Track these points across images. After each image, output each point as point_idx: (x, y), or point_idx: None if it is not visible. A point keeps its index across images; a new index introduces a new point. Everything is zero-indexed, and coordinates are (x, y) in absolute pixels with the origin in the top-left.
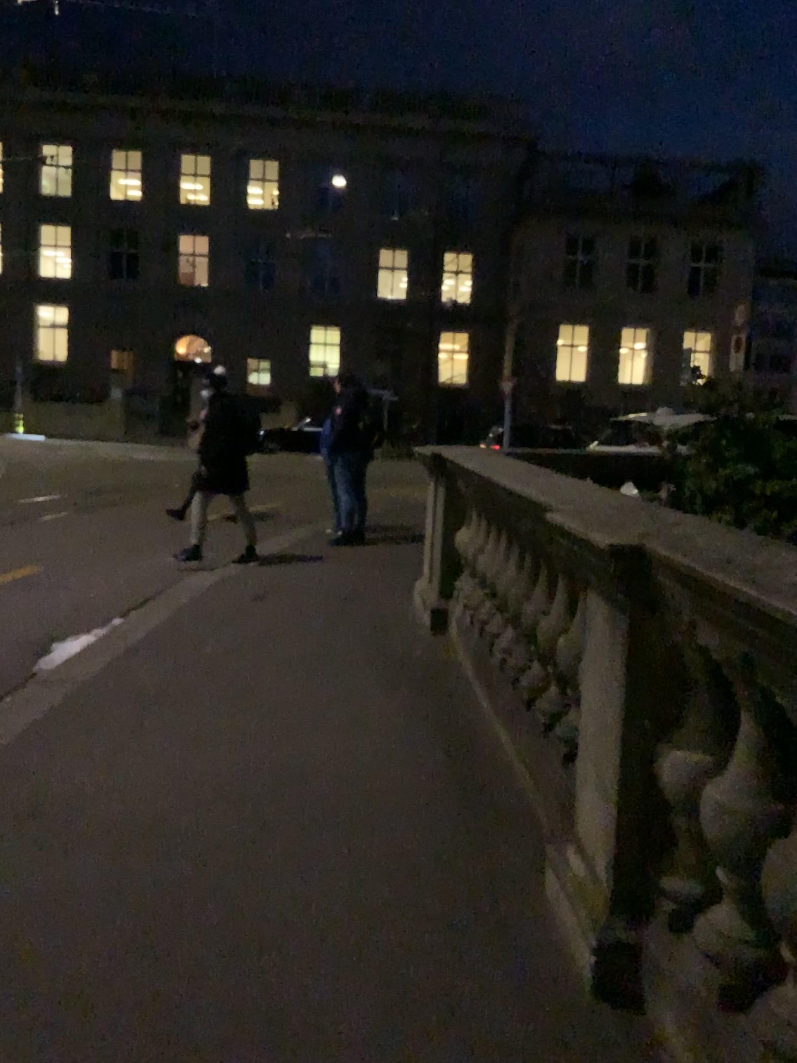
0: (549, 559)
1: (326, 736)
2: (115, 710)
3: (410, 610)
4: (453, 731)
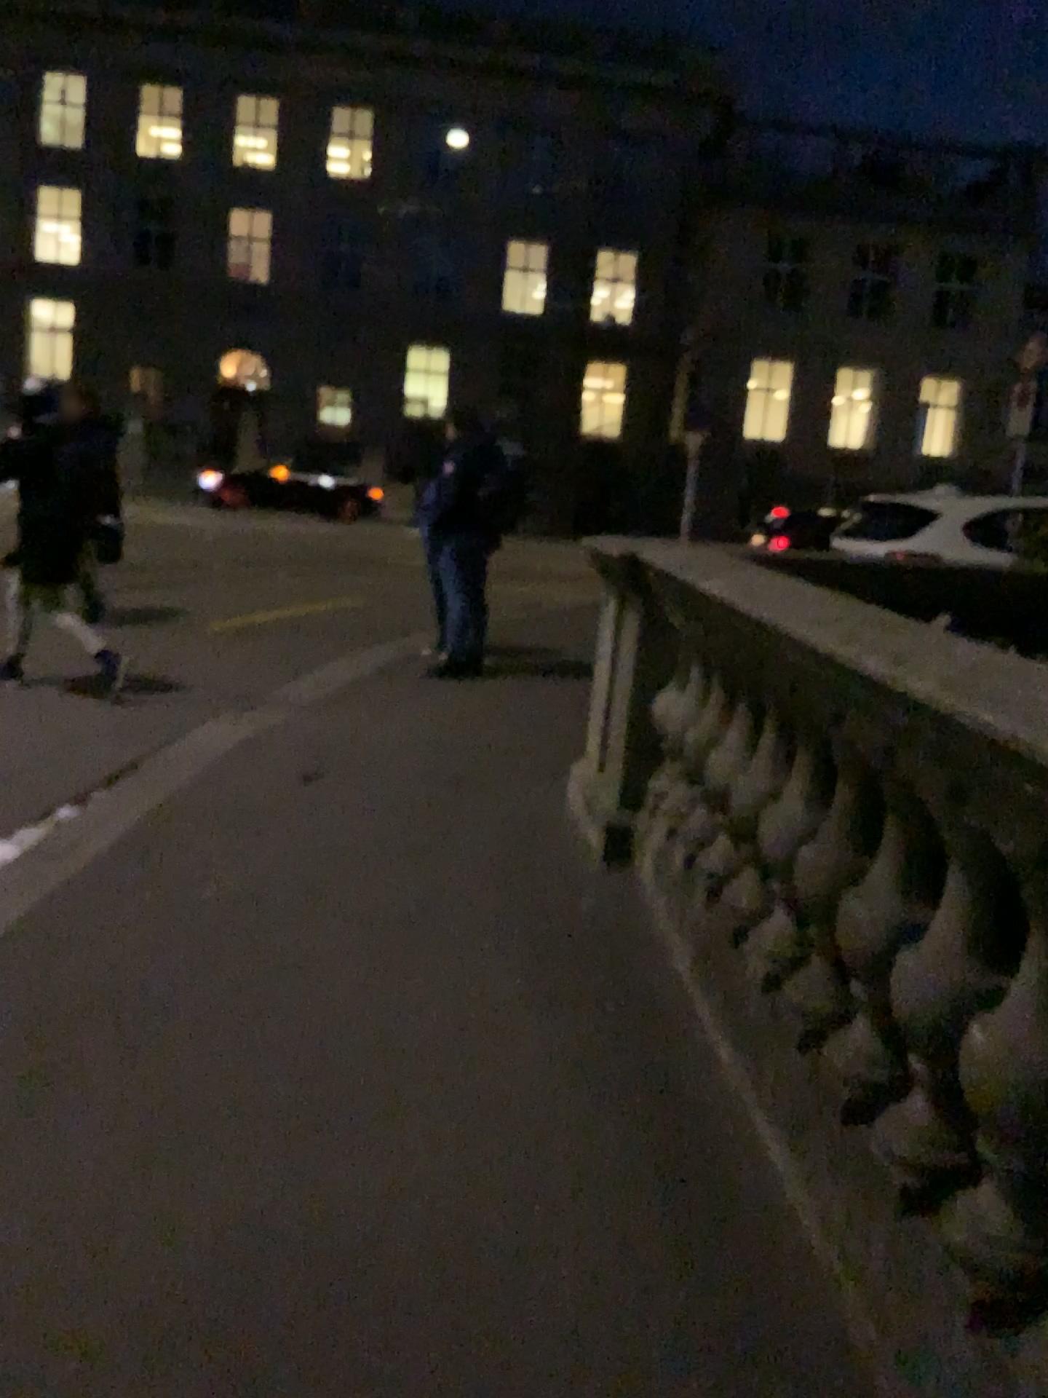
0: (921, 814)
1: (420, 1125)
2: (8, 1037)
3: (564, 809)
4: (670, 1118)
